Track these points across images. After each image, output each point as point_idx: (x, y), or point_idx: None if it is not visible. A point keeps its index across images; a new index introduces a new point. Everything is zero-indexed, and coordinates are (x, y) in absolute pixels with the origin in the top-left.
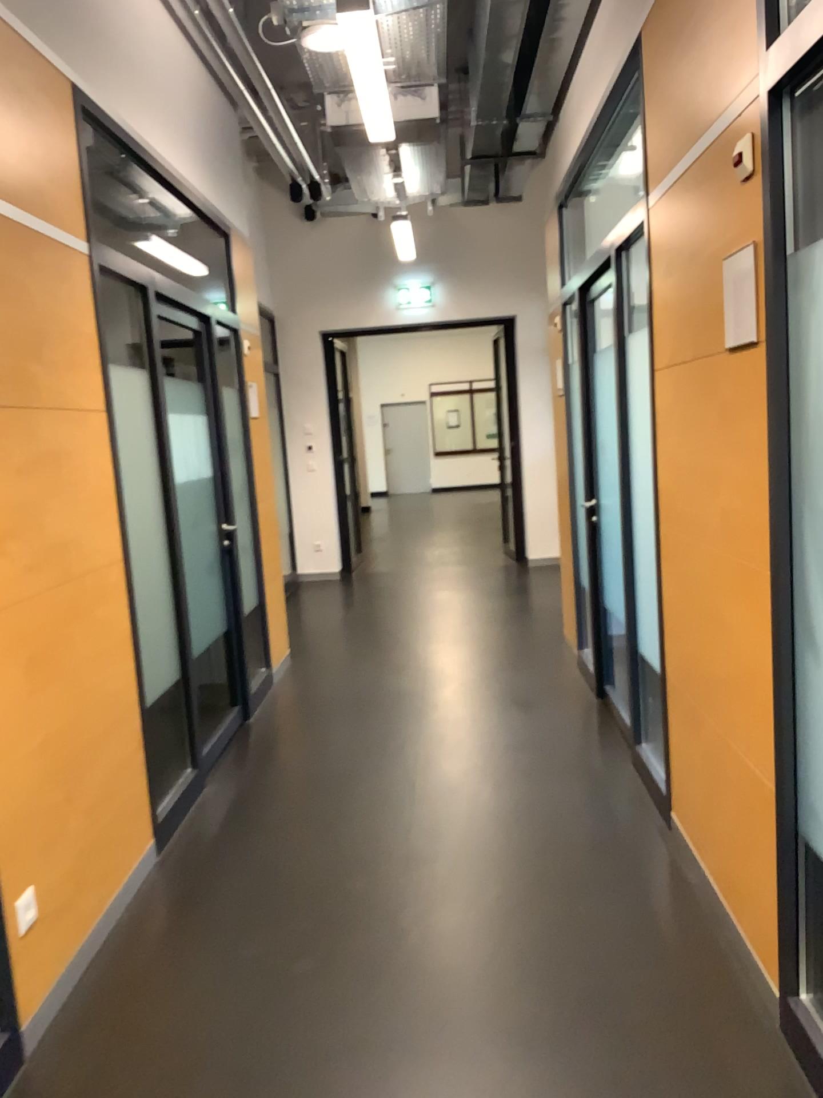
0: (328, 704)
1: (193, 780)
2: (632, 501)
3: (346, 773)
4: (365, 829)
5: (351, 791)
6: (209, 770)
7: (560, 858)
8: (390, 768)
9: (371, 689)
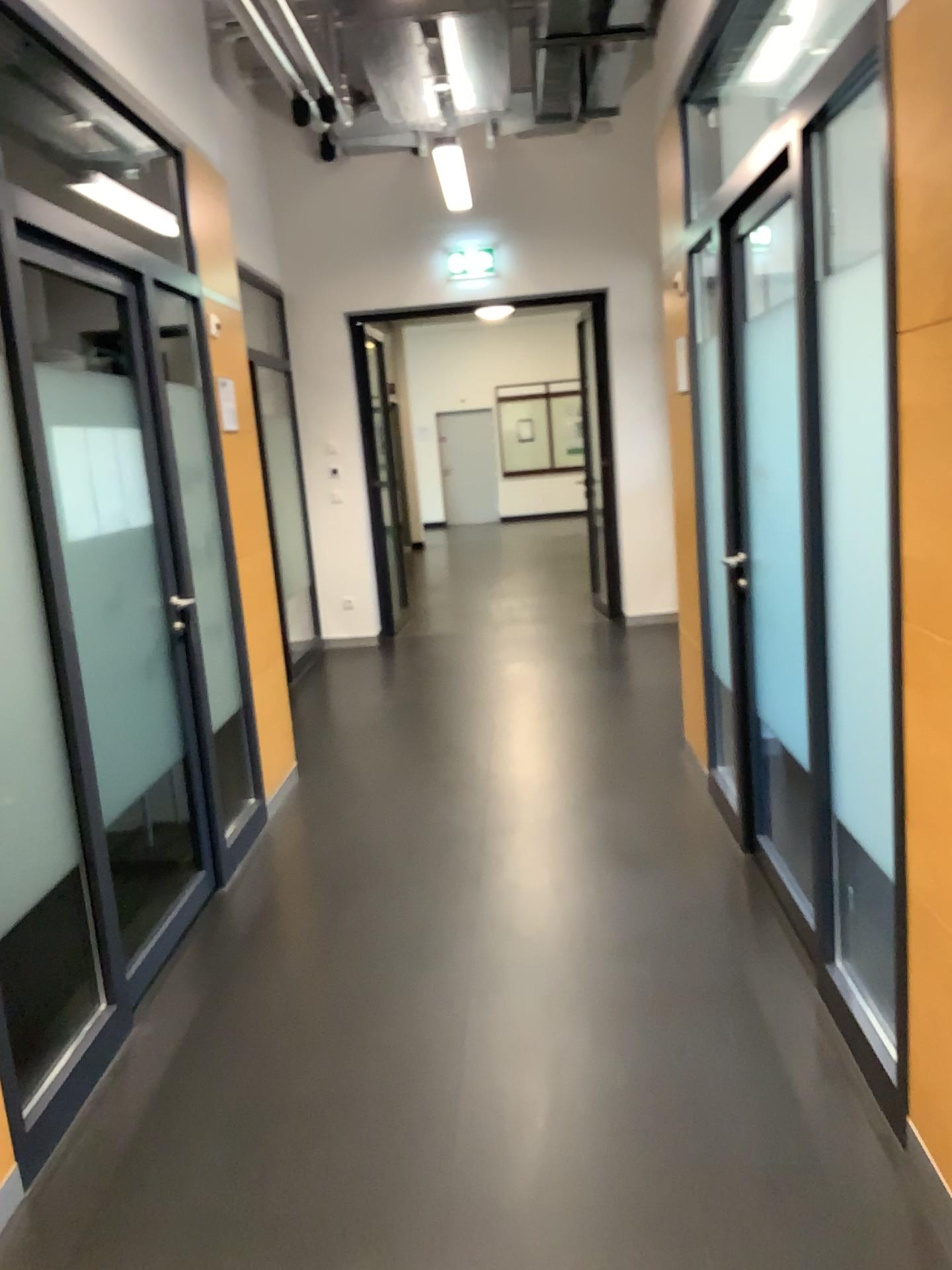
0: (341, 861)
1: (105, 1025)
2: (828, 568)
3: (357, 1001)
4: (377, 1133)
5: (362, 1041)
6: (142, 995)
7: (719, 1219)
8: (426, 992)
9: (406, 832)
